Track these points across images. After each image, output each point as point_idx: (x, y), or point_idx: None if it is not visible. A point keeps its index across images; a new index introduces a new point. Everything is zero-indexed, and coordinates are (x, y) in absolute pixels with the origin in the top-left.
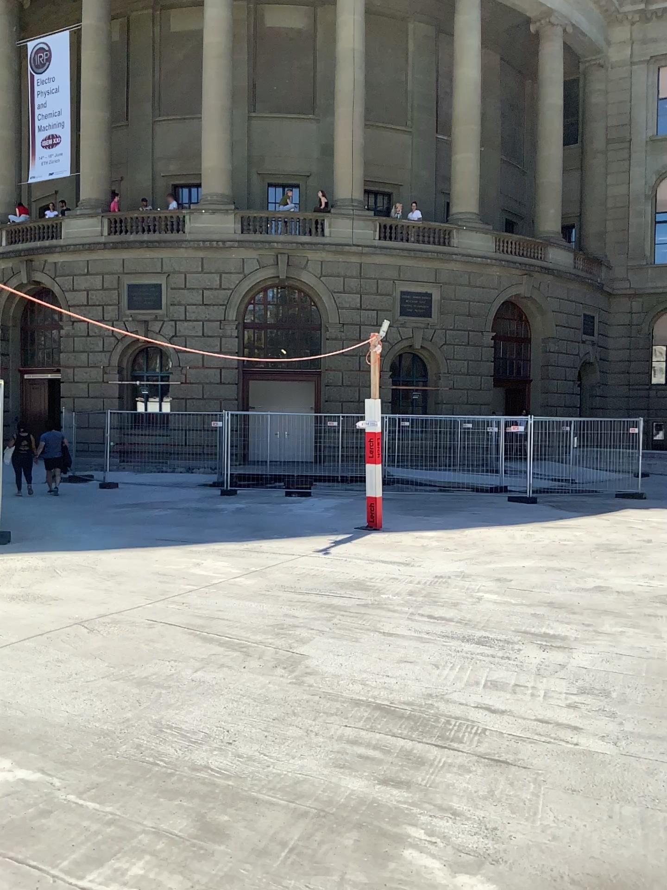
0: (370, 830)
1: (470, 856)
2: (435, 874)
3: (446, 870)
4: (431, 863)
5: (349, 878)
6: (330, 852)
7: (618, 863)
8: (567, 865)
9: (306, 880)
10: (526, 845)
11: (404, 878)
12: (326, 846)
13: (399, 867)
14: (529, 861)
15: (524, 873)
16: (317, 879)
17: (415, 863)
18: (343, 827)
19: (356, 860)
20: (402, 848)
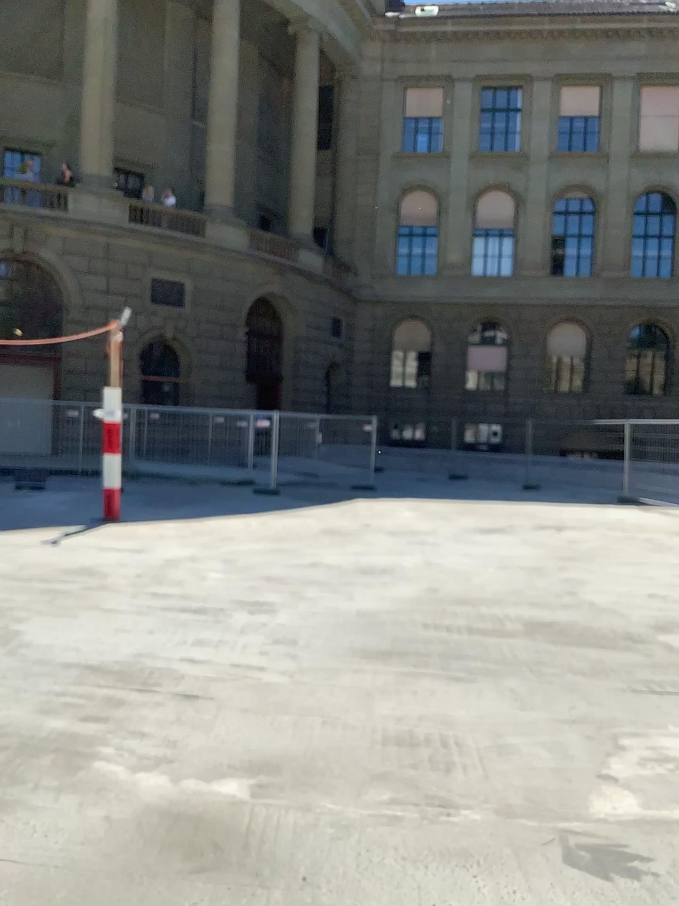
0: (68, 754)
1: (152, 762)
2: (120, 776)
3: (130, 772)
4: (118, 769)
5: (44, 787)
6: (28, 772)
7: (271, 753)
8: (231, 759)
9: (4, 793)
10: (201, 750)
11: (93, 782)
12: (25, 768)
13: (89, 776)
14: (201, 760)
15: (195, 767)
16: (14, 791)
17: (104, 771)
18: (43, 754)
19: (52, 775)
20: (95, 763)
